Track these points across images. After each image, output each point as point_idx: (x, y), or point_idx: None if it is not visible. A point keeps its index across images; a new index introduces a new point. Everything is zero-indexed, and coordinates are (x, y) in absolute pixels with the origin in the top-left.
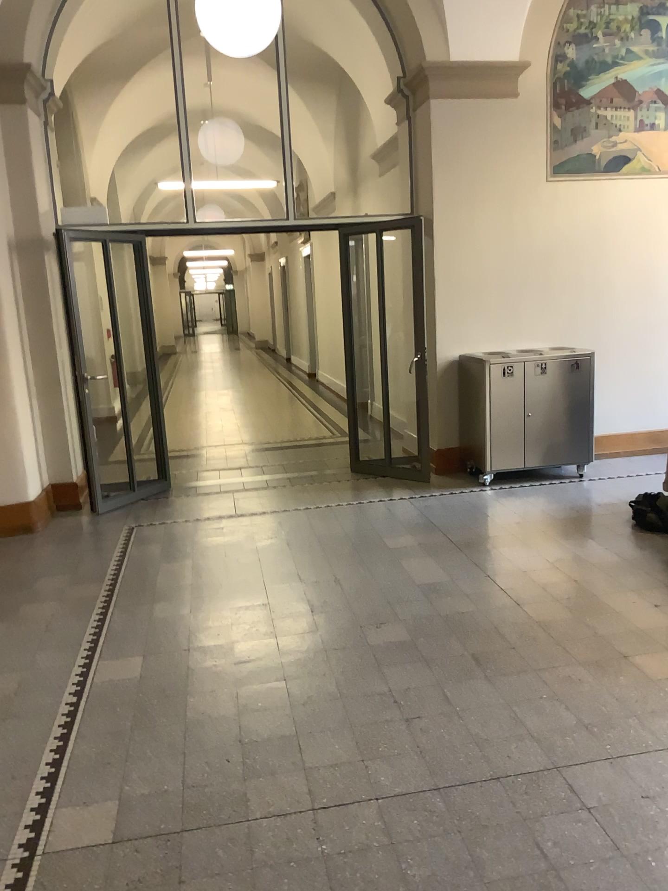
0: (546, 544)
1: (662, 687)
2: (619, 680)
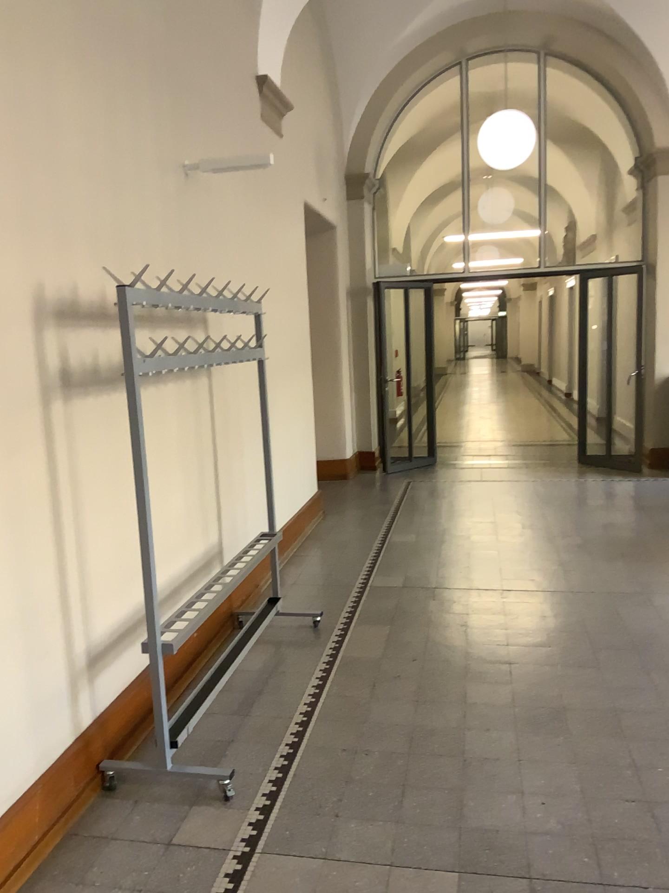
0: None
1: None
2: None
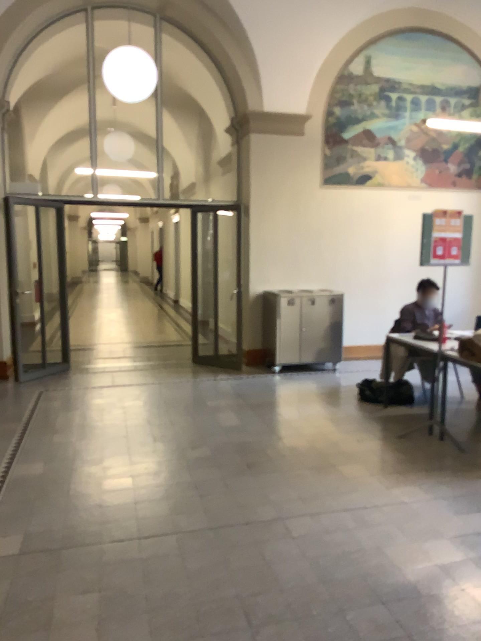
0: (303, 408)
1: (349, 482)
2: (326, 478)
